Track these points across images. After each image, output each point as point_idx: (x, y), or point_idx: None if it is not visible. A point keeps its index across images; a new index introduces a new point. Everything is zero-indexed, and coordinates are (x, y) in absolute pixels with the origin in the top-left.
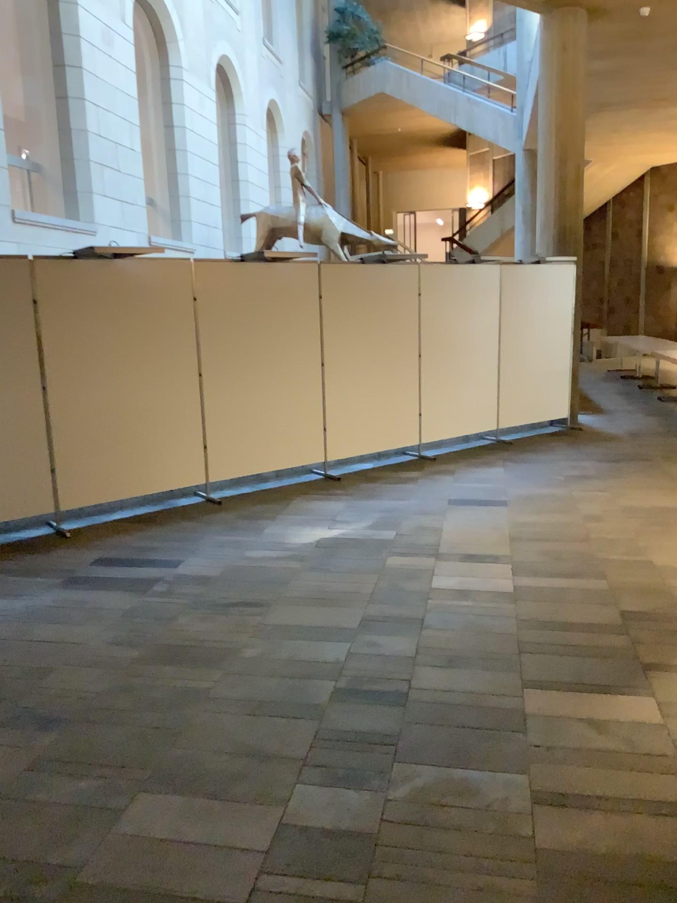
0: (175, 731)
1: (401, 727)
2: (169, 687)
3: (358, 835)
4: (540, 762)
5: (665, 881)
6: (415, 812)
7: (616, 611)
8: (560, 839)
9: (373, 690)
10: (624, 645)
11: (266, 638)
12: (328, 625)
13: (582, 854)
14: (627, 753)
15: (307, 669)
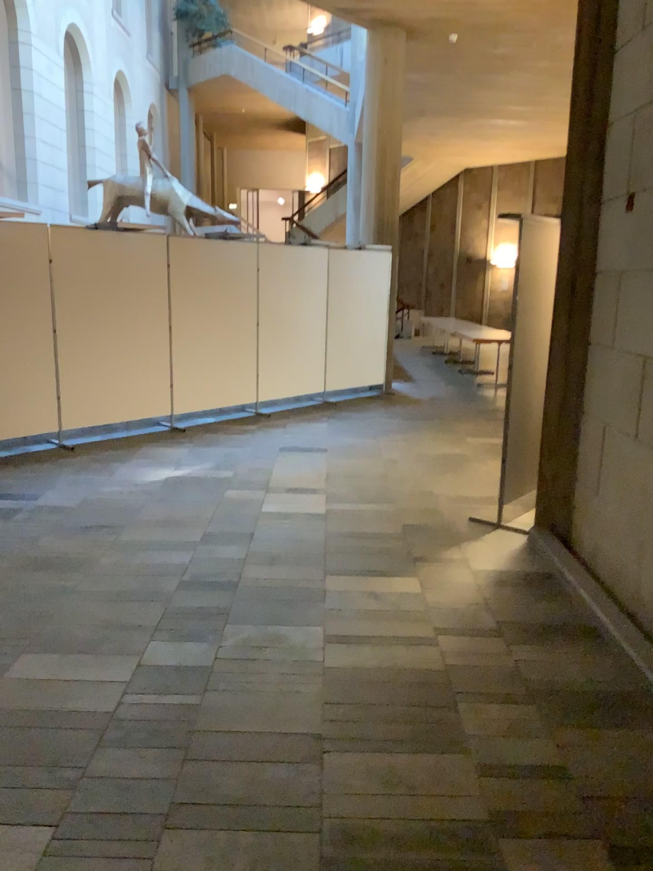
0: (48, 612)
1: (232, 602)
2: (40, 585)
3: (198, 667)
4: (333, 619)
5: (408, 678)
6: (240, 651)
7: (402, 525)
8: (342, 661)
9: (210, 580)
10: (403, 547)
11: (121, 549)
12: (174, 539)
13: (355, 667)
14: (395, 611)
15: (156, 569)
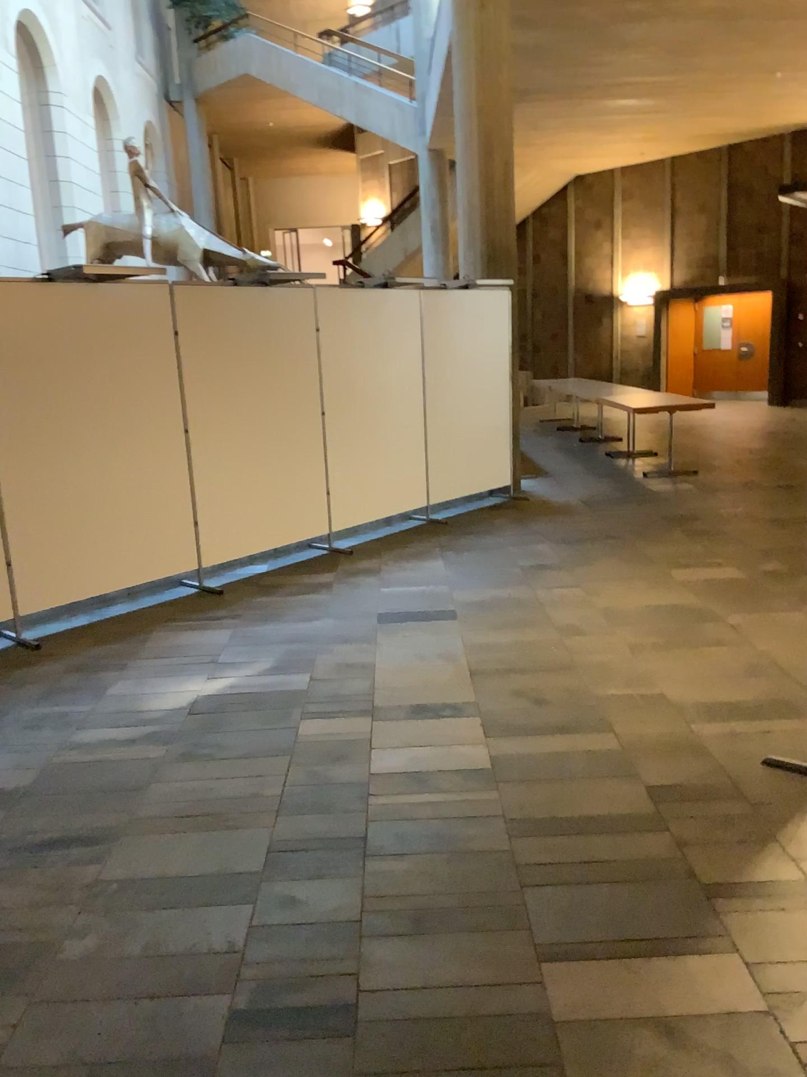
0: None
1: None
2: None
3: None
4: None
5: None
6: None
7: (644, 790)
8: None
9: (298, 1004)
10: (670, 855)
11: (109, 912)
12: (214, 868)
13: None
14: None
15: (181, 972)
